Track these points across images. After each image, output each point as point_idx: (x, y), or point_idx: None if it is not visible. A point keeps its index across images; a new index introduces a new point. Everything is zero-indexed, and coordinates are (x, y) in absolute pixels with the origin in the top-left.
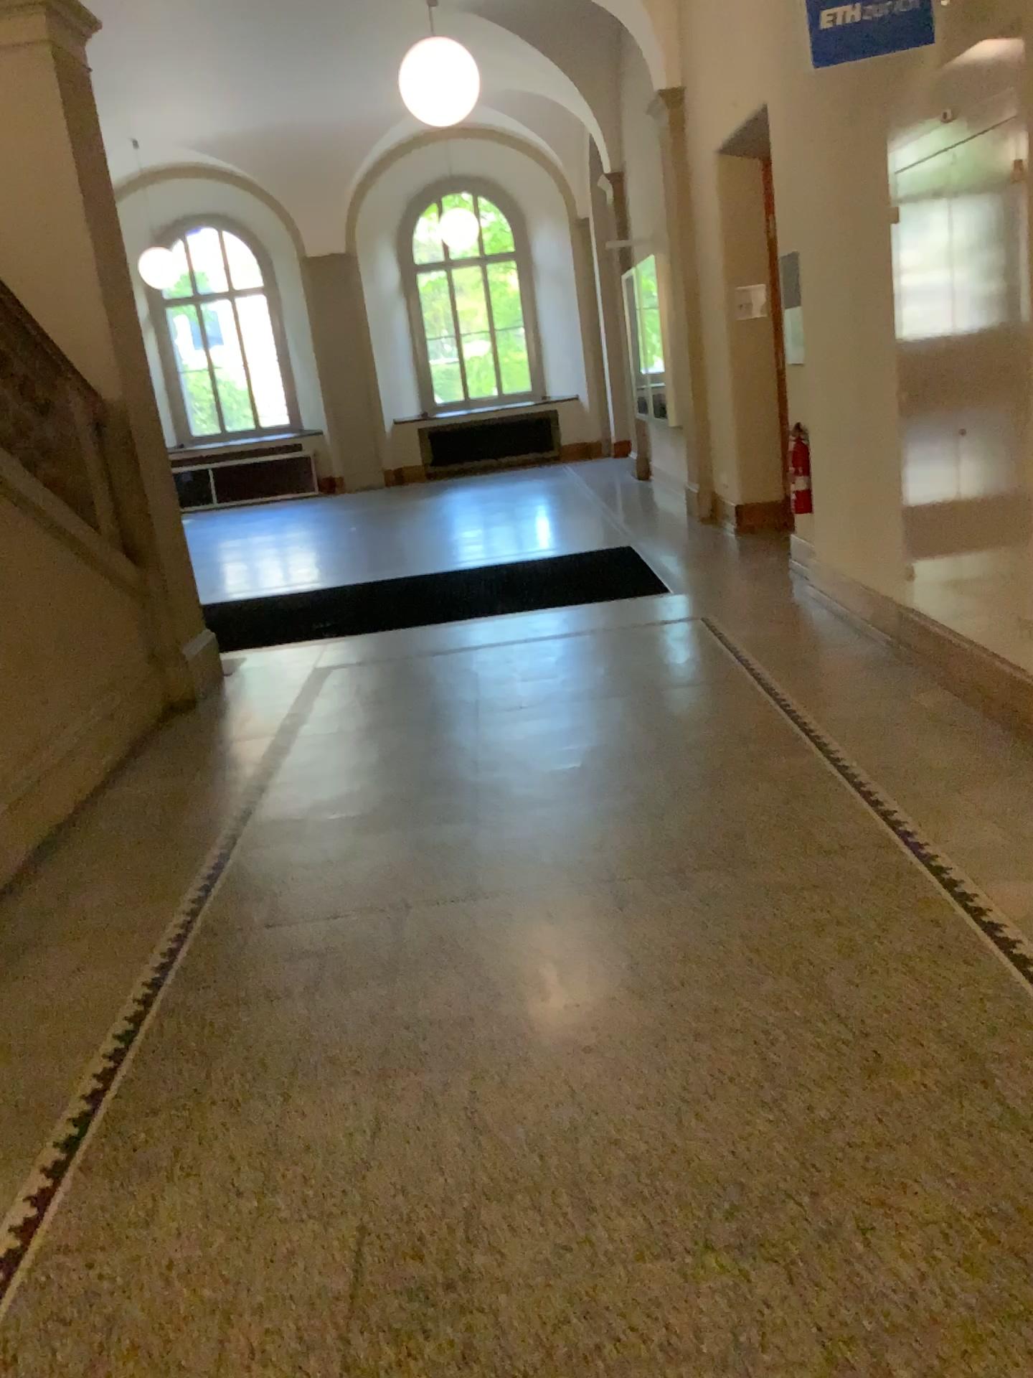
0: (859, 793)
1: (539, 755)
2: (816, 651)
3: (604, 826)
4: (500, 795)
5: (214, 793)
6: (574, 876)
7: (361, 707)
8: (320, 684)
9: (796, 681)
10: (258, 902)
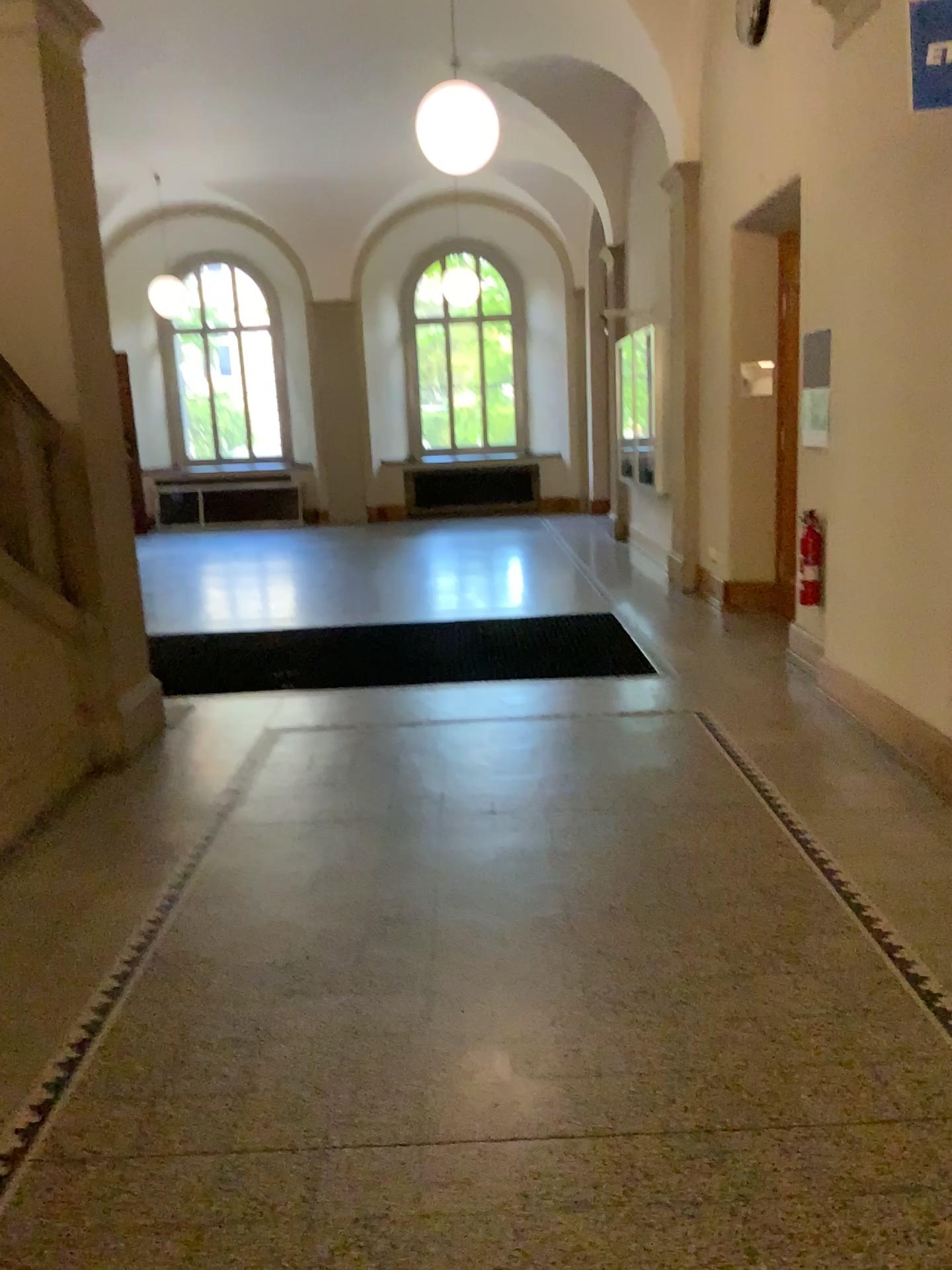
0: (932, 1012)
1: (513, 892)
2: (837, 777)
3: (596, 1024)
4: (462, 951)
5: (114, 902)
6: (557, 1113)
7: (308, 794)
8: (266, 756)
9: (820, 817)
10: (129, 1103)
